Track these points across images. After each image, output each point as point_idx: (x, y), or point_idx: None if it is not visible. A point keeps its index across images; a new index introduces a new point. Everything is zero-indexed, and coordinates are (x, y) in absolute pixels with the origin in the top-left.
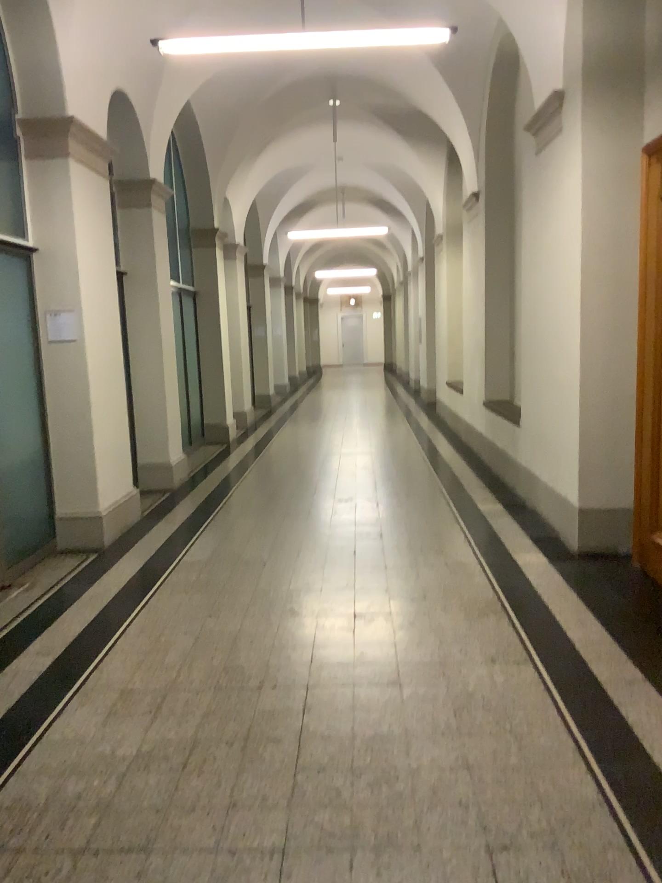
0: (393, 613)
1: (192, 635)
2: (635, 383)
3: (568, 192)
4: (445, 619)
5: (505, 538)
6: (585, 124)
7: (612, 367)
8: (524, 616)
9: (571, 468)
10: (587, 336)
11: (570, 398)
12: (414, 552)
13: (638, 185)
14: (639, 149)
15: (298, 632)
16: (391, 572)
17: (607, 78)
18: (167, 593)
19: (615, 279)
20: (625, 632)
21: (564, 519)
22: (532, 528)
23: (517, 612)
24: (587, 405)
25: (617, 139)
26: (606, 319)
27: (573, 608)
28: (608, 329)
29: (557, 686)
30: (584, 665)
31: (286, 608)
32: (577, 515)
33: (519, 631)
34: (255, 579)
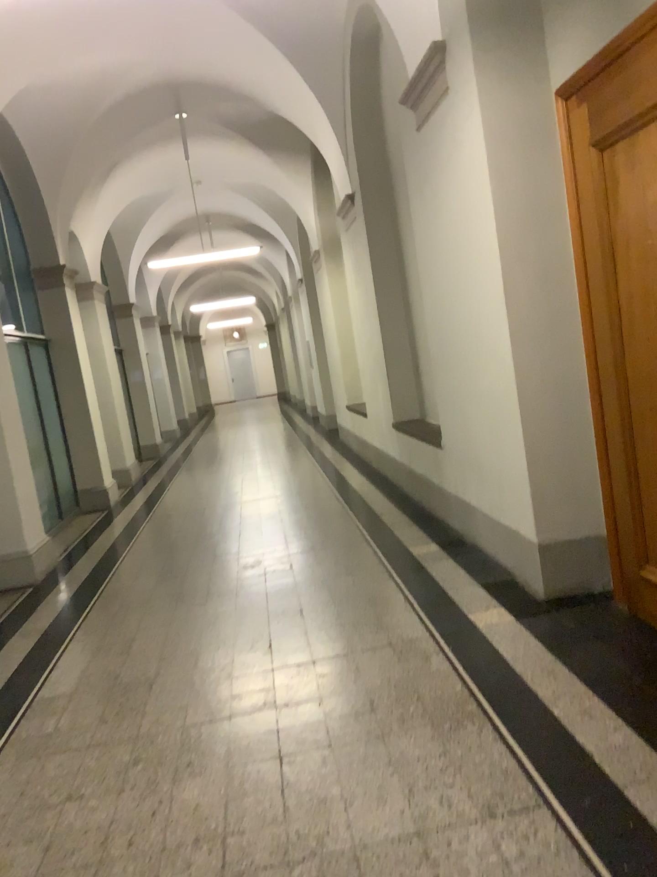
0: (334, 744)
1: (37, 847)
2: (586, 382)
3: (469, 160)
4: (406, 743)
5: (454, 593)
6: (481, 71)
7: (554, 366)
8: (511, 717)
9: (522, 495)
10: (519, 331)
11: (508, 410)
12: (345, 633)
13: (555, 140)
14: (548, 97)
15: (200, 809)
16: (320, 670)
17: (499, 13)
18: (9, 765)
19: (542, 257)
20: (651, 722)
21: (520, 558)
22: (481, 573)
23: (500, 712)
24: (532, 416)
25: (521, 86)
26: (539, 308)
27: (570, 692)
28: (542, 320)
29: (600, 855)
30: (621, 797)
31: (180, 762)
32: (538, 554)
33: (513, 749)
34: (137, 714)
